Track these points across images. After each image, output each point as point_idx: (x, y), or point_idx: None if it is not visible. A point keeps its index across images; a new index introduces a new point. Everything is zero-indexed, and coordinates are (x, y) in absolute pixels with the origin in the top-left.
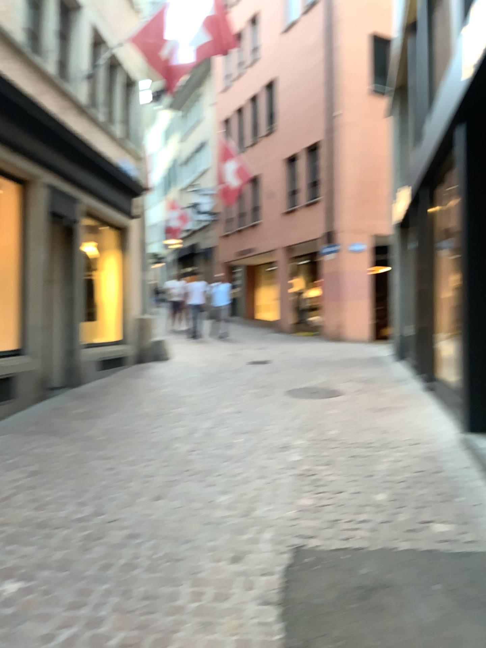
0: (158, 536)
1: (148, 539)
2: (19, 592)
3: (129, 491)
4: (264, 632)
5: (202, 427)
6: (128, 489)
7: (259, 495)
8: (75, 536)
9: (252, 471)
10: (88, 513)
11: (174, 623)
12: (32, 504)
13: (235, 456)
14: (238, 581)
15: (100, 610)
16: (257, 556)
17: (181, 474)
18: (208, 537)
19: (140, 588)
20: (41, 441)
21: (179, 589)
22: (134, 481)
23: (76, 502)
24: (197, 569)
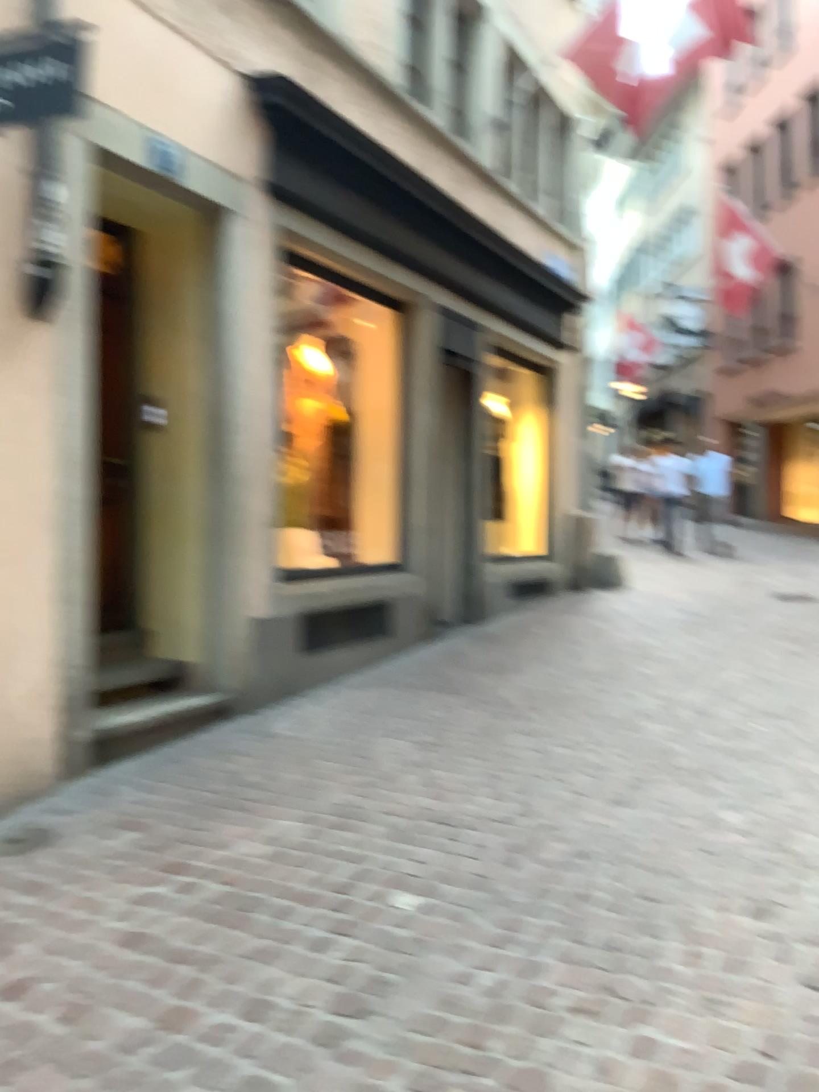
0: (620, 858)
1: (605, 860)
2: (416, 908)
3: (571, 785)
4: (810, 1031)
5: (687, 697)
6: (568, 782)
7: (795, 815)
8: (491, 841)
9: (782, 776)
10: (507, 810)
11: (653, 990)
12: (425, 790)
13: (750, 748)
14: (760, 945)
15: (535, 951)
16: (794, 912)
17: (655, 769)
18: (705, 870)
19: (595, 930)
20: (431, 701)
21: (659, 942)
22: (576, 772)
23: (488, 794)
24: (689, 917)
